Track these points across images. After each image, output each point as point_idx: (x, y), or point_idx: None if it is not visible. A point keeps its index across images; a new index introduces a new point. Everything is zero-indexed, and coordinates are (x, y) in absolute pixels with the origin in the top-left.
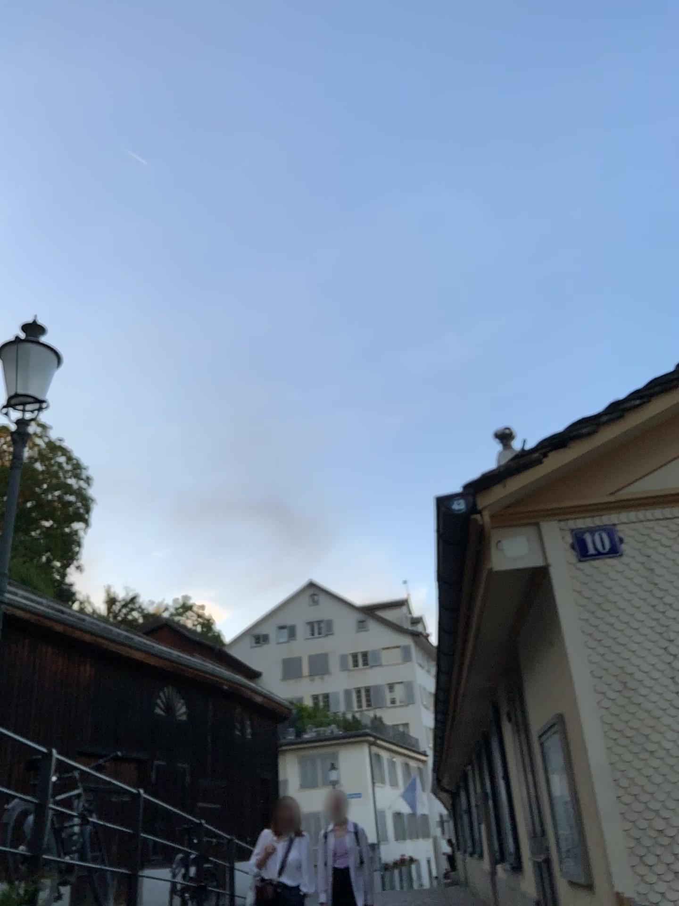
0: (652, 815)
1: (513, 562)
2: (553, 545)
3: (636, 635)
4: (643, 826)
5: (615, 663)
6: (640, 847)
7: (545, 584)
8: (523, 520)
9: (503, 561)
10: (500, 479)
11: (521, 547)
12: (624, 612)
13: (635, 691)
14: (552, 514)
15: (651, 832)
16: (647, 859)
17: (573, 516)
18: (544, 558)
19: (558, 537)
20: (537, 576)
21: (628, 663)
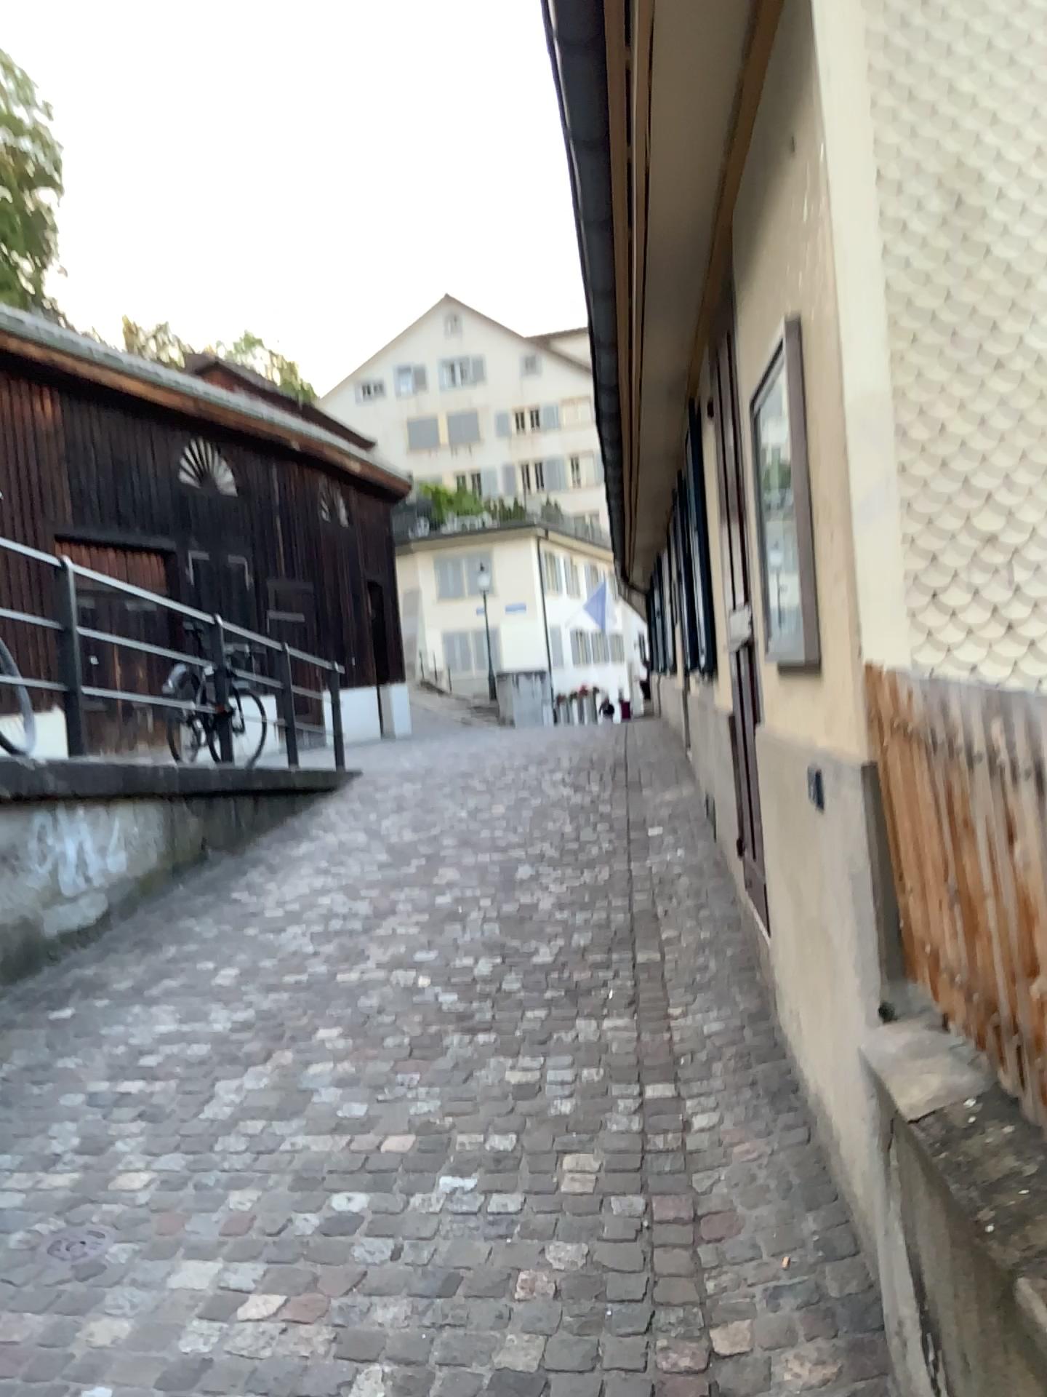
0: (975, 497)
1: None
2: None
3: (1010, 70)
4: (949, 524)
5: (945, 149)
6: (934, 569)
7: None
8: None
9: None
10: None
11: None
12: (989, 11)
13: (984, 216)
14: None
15: (967, 532)
16: (948, 591)
17: None
18: None
19: None
20: None
21: (976, 147)
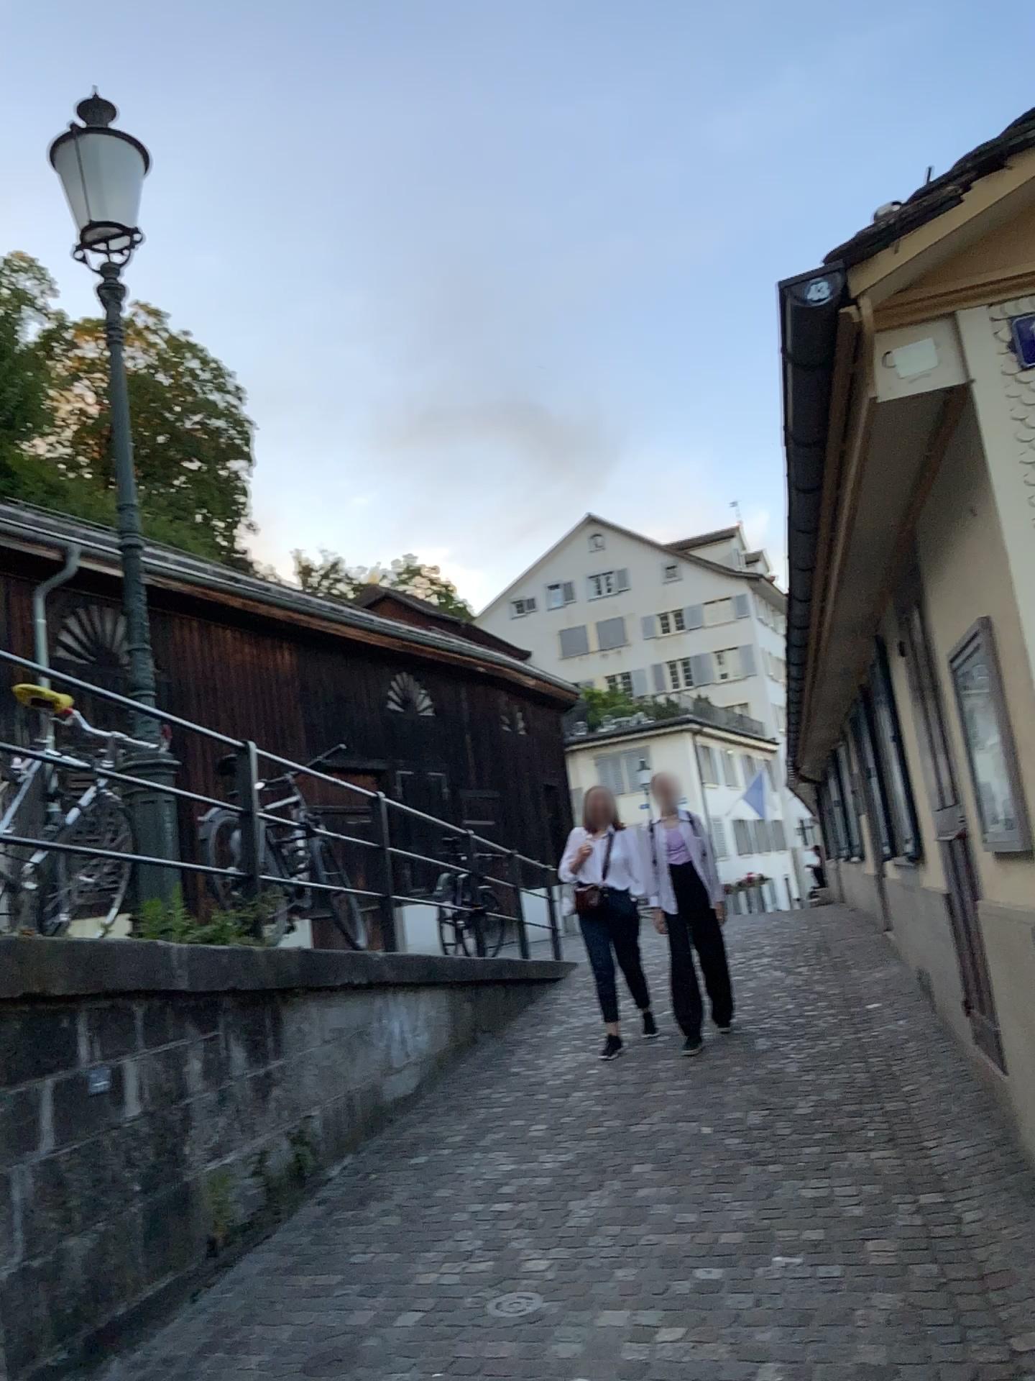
0: None
1: (909, 390)
2: (976, 354)
3: None
4: None
5: None
6: None
7: (964, 421)
8: (926, 317)
9: (893, 391)
10: (885, 247)
11: (921, 364)
12: None
13: None
14: (975, 302)
15: None
16: None
17: (1013, 299)
18: (961, 378)
19: (986, 338)
20: (950, 410)
21: None
